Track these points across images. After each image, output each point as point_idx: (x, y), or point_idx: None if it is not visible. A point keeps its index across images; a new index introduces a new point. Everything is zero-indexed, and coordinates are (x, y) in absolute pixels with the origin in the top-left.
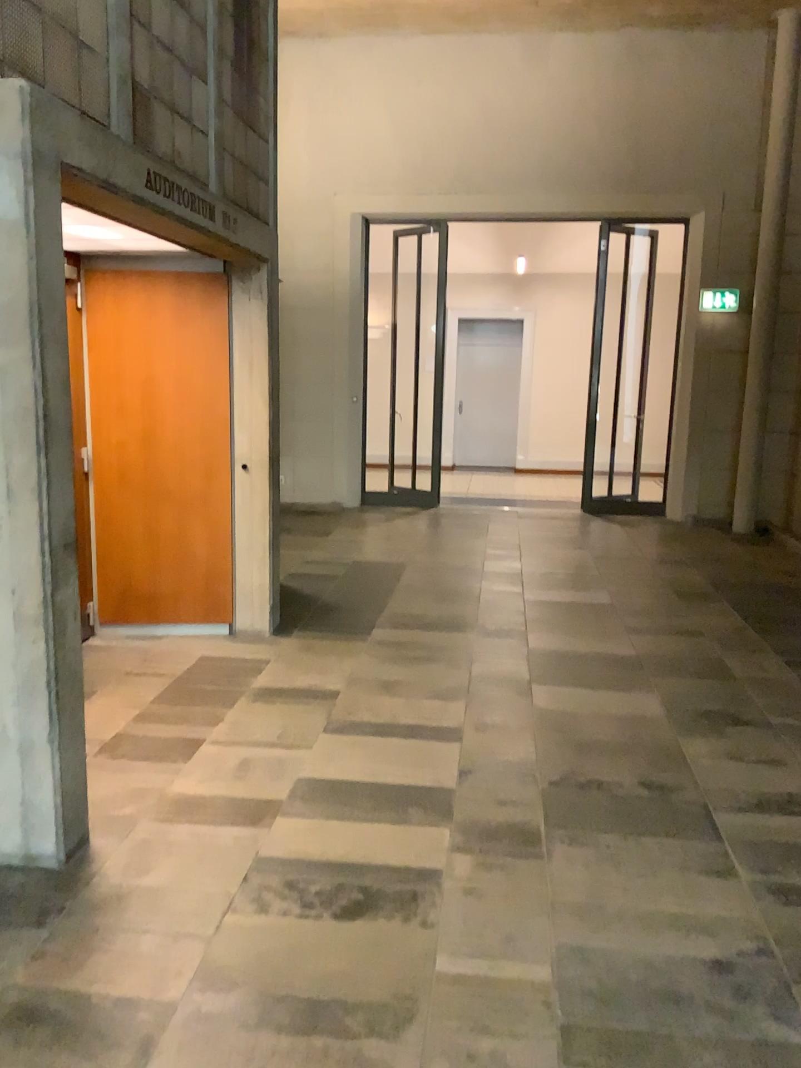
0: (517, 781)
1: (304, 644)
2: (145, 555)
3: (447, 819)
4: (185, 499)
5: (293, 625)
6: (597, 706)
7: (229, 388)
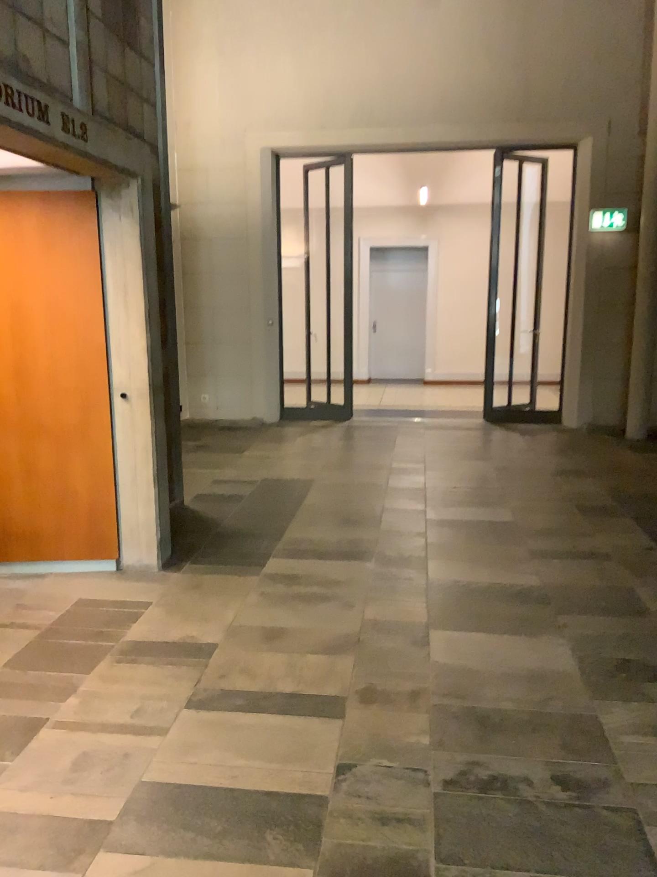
0: (405, 780)
1: (191, 581)
2: (25, 491)
3: (312, 852)
4: (63, 432)
5: (186, 556)
6: (501, 658)
7: (103, 314)
